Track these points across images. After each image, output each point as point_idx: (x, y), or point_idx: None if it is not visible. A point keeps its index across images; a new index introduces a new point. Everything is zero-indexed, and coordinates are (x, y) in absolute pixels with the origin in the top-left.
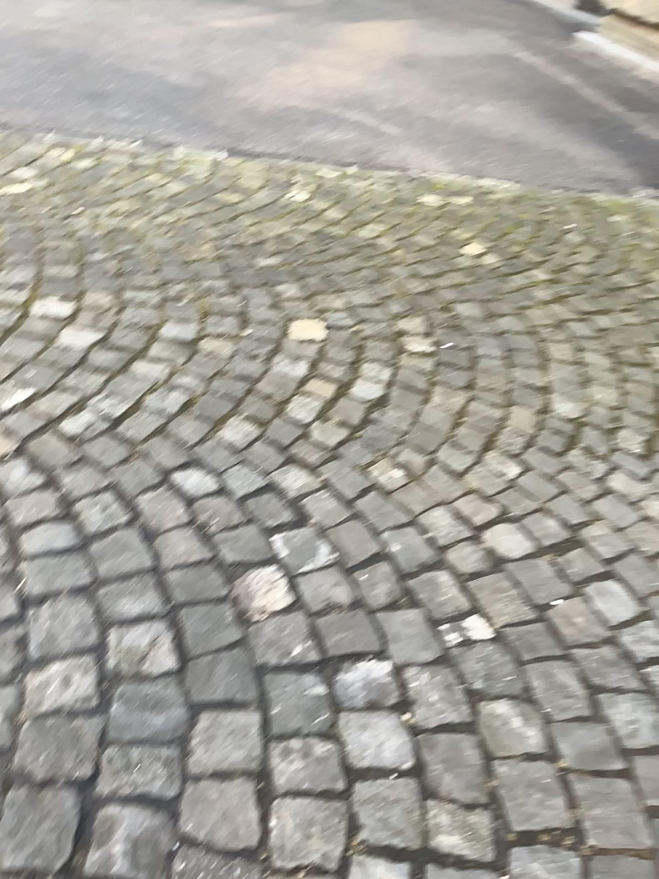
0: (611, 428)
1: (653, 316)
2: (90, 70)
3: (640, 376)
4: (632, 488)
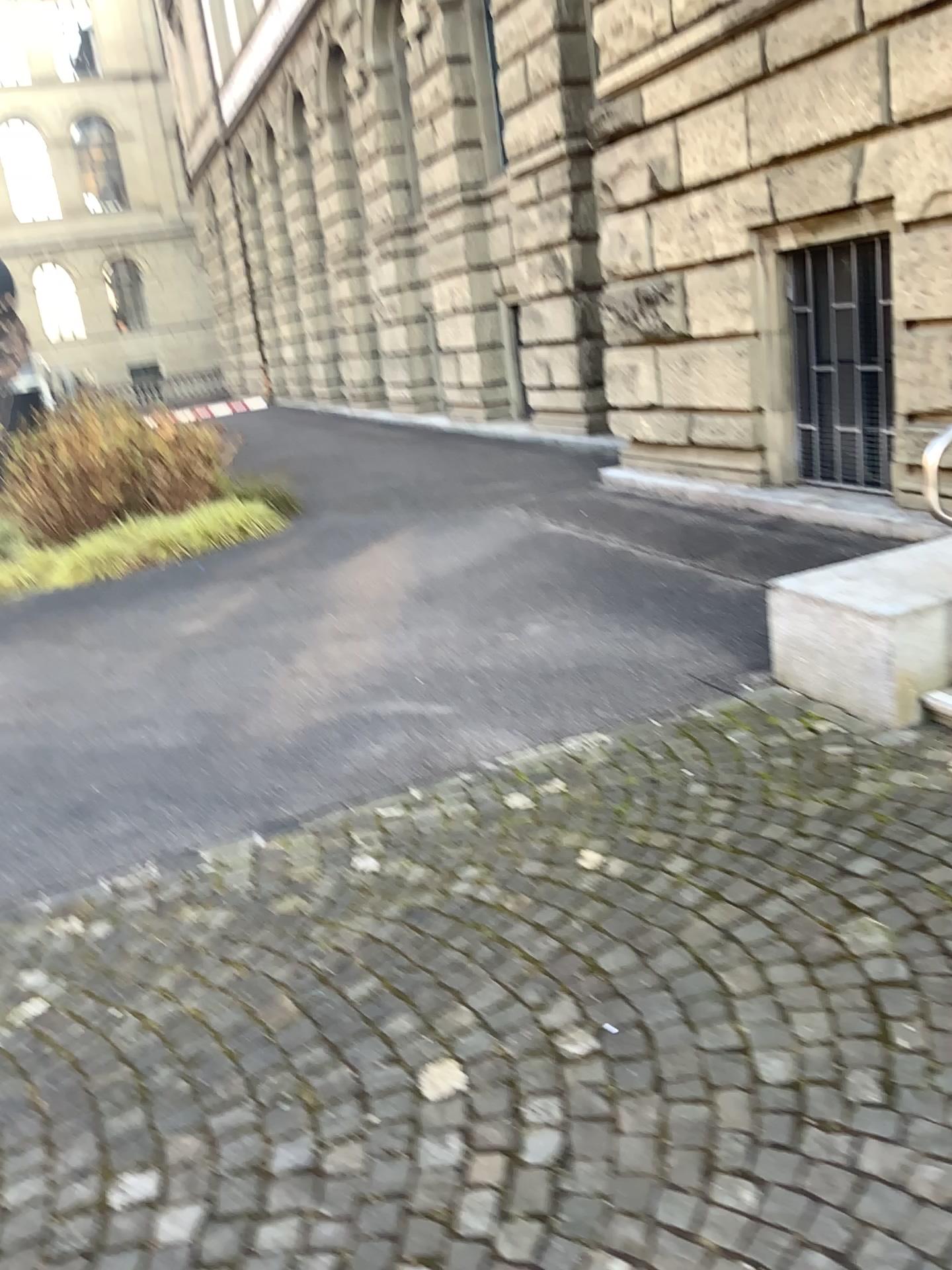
0: (833, 1075)
1: (824, 876)
2: (61, 773)
3: (839, 981)
4: (885, 1168)
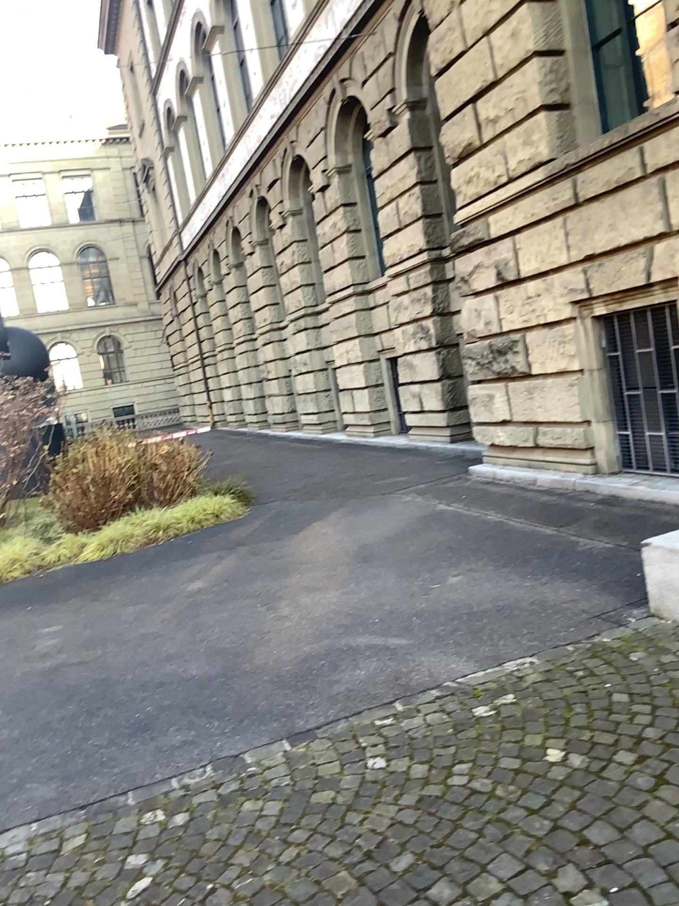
0: None
1: None
2: (123, 697)
3: None
4: None
